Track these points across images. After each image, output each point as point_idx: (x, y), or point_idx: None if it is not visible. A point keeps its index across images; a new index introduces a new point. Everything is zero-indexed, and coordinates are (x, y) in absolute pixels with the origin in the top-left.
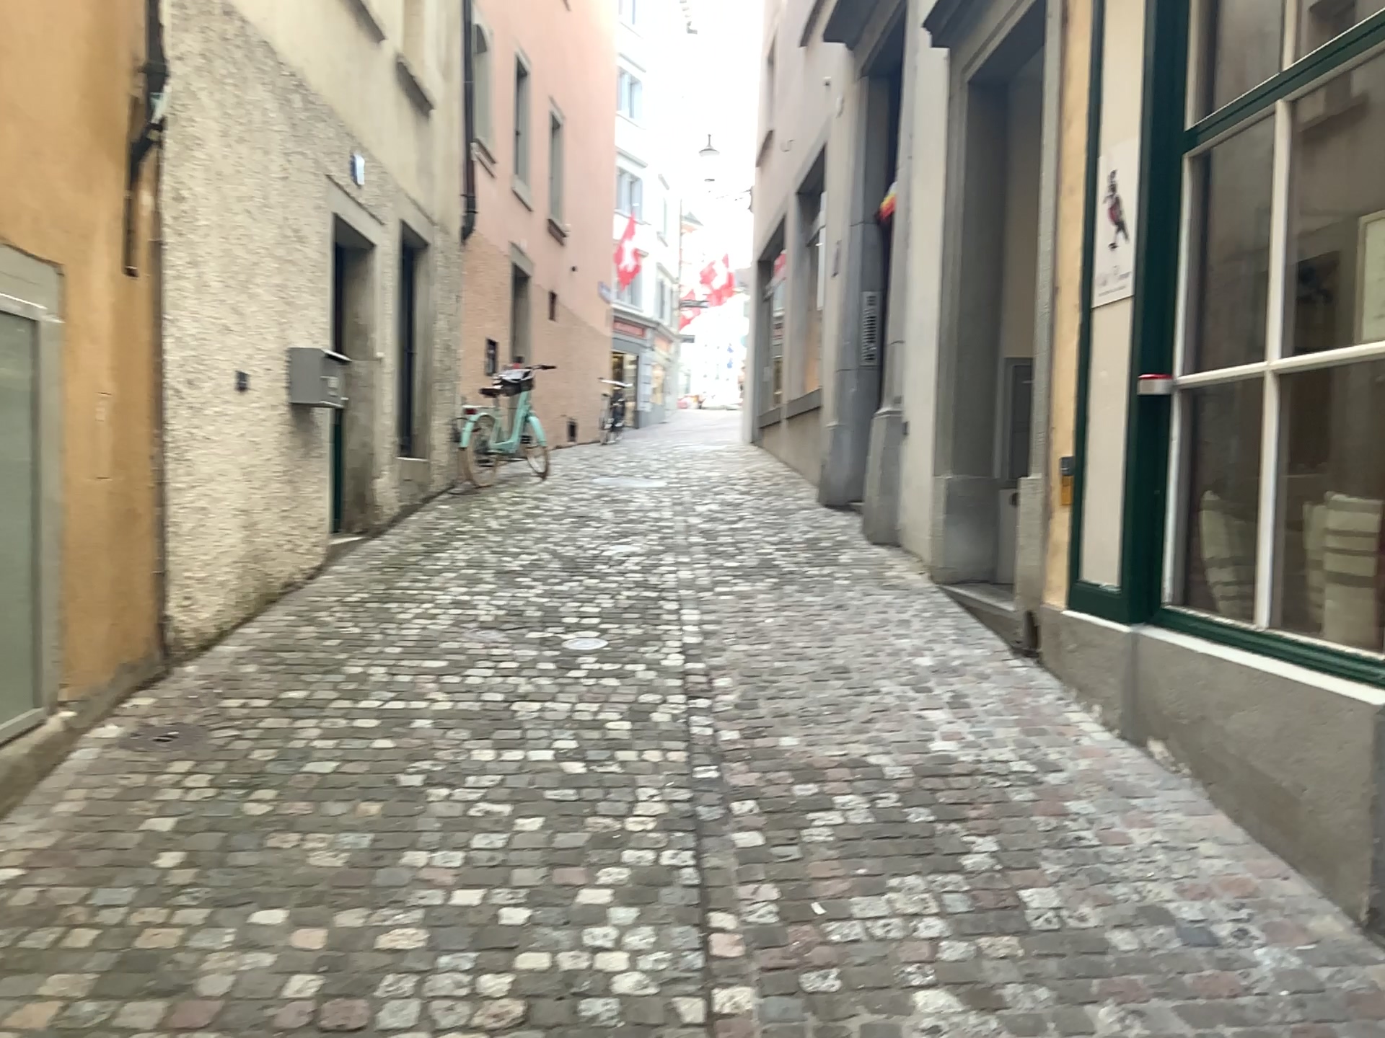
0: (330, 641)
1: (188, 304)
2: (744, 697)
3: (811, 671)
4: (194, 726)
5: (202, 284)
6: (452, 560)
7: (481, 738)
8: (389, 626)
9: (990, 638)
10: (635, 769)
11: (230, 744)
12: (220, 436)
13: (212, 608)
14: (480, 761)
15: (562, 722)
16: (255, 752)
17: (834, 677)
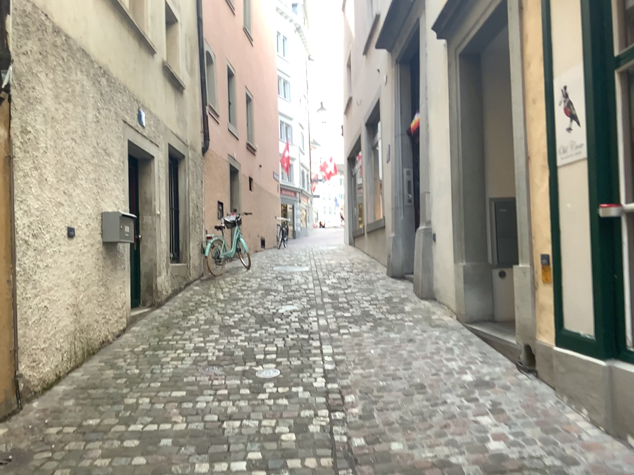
0: (121, 379)
1: (30, 191)
2: (364, 410)
3: (401, 387)
4: (22, 452)
5: (40, 179)
6: (196, 321)
7: (202, 452)
8: (157, 366)
9: (501, 358)
10: (299, 474)
11: (42, 466)
12: (54, 265)
13: (49, 365)
14: (199, 472)
15: (253, 435)
16: (55, 473)
17: (416, 392)
